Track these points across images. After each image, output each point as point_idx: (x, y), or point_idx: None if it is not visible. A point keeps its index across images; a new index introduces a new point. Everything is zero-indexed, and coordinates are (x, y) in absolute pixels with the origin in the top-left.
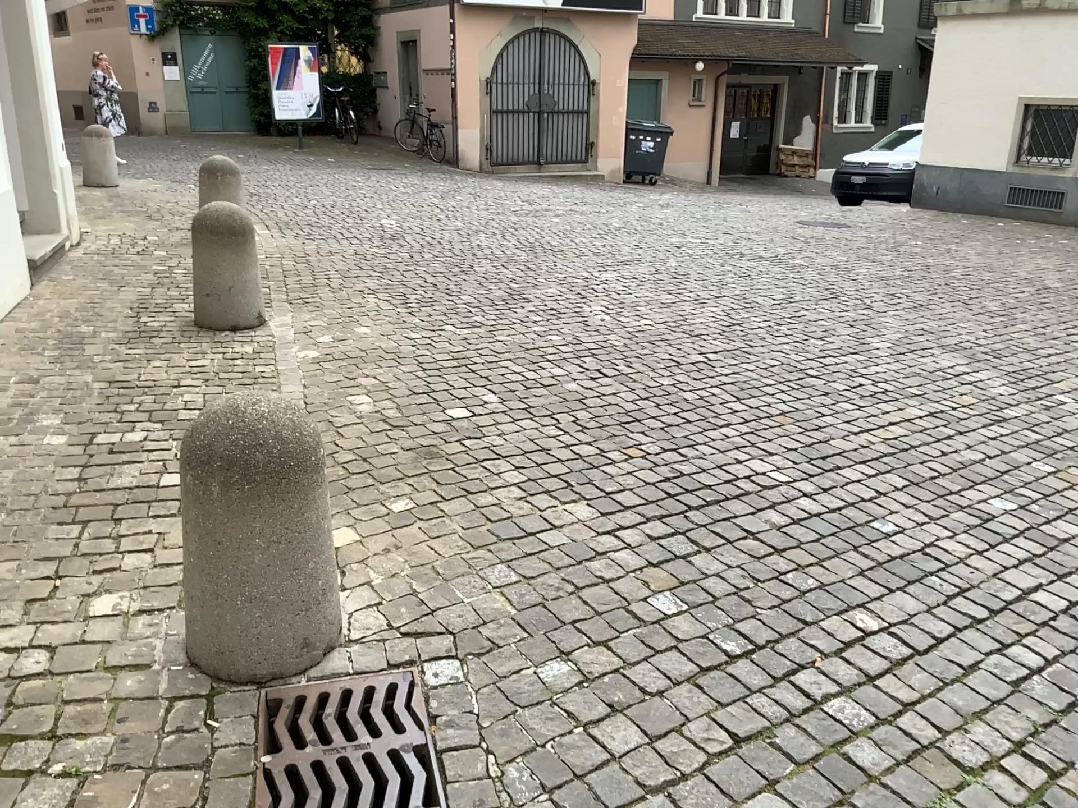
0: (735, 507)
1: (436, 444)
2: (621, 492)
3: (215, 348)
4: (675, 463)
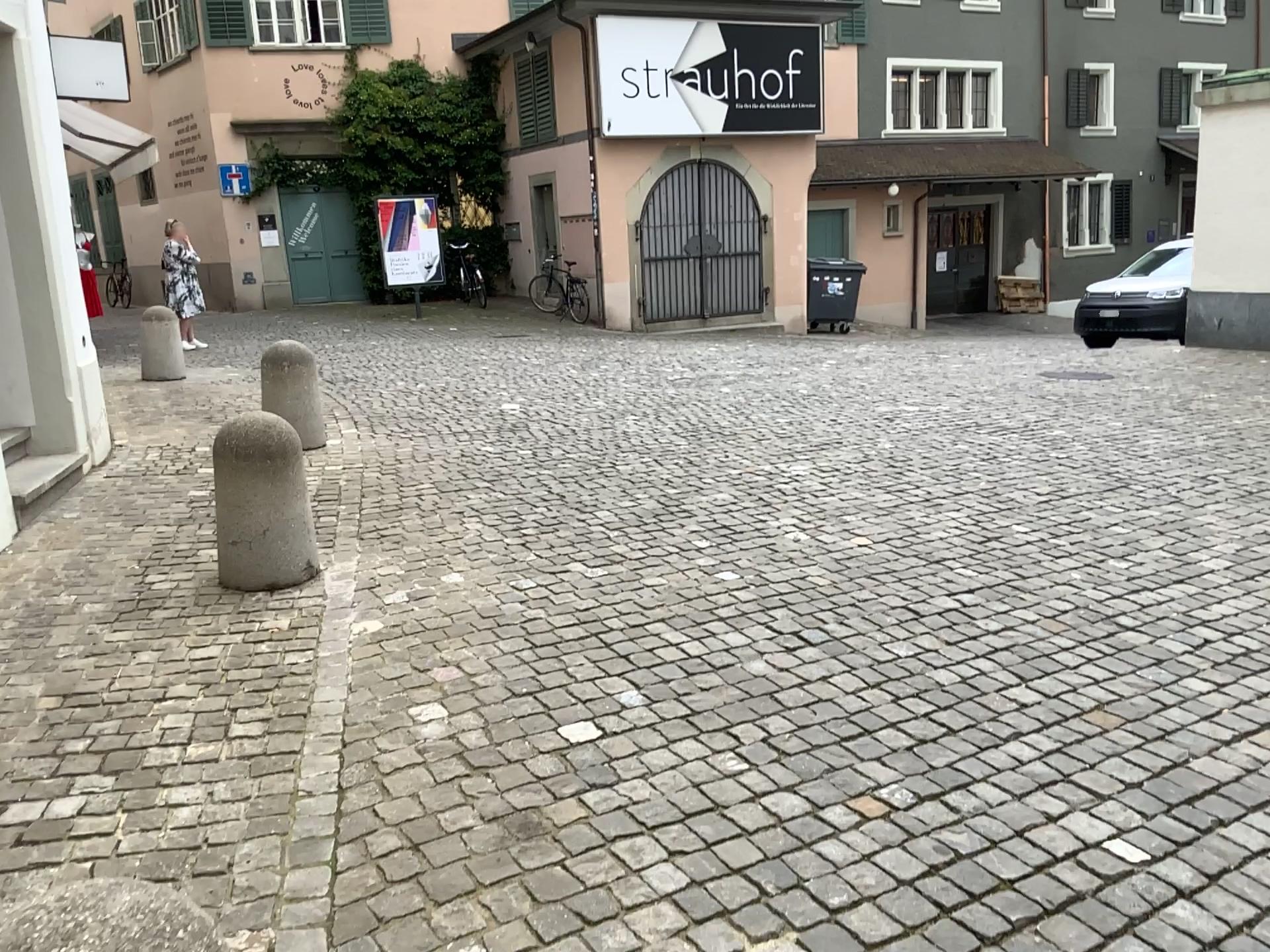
0: (1062, 931)
1: (541, 804)
2: (855, 905)
3: (234, 625)
4: (939, 828)
